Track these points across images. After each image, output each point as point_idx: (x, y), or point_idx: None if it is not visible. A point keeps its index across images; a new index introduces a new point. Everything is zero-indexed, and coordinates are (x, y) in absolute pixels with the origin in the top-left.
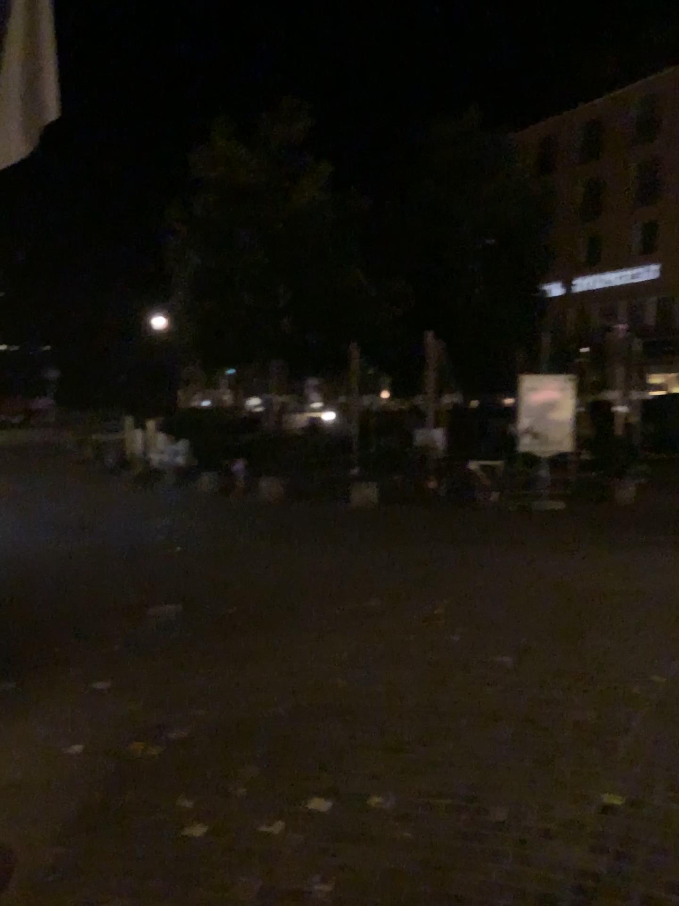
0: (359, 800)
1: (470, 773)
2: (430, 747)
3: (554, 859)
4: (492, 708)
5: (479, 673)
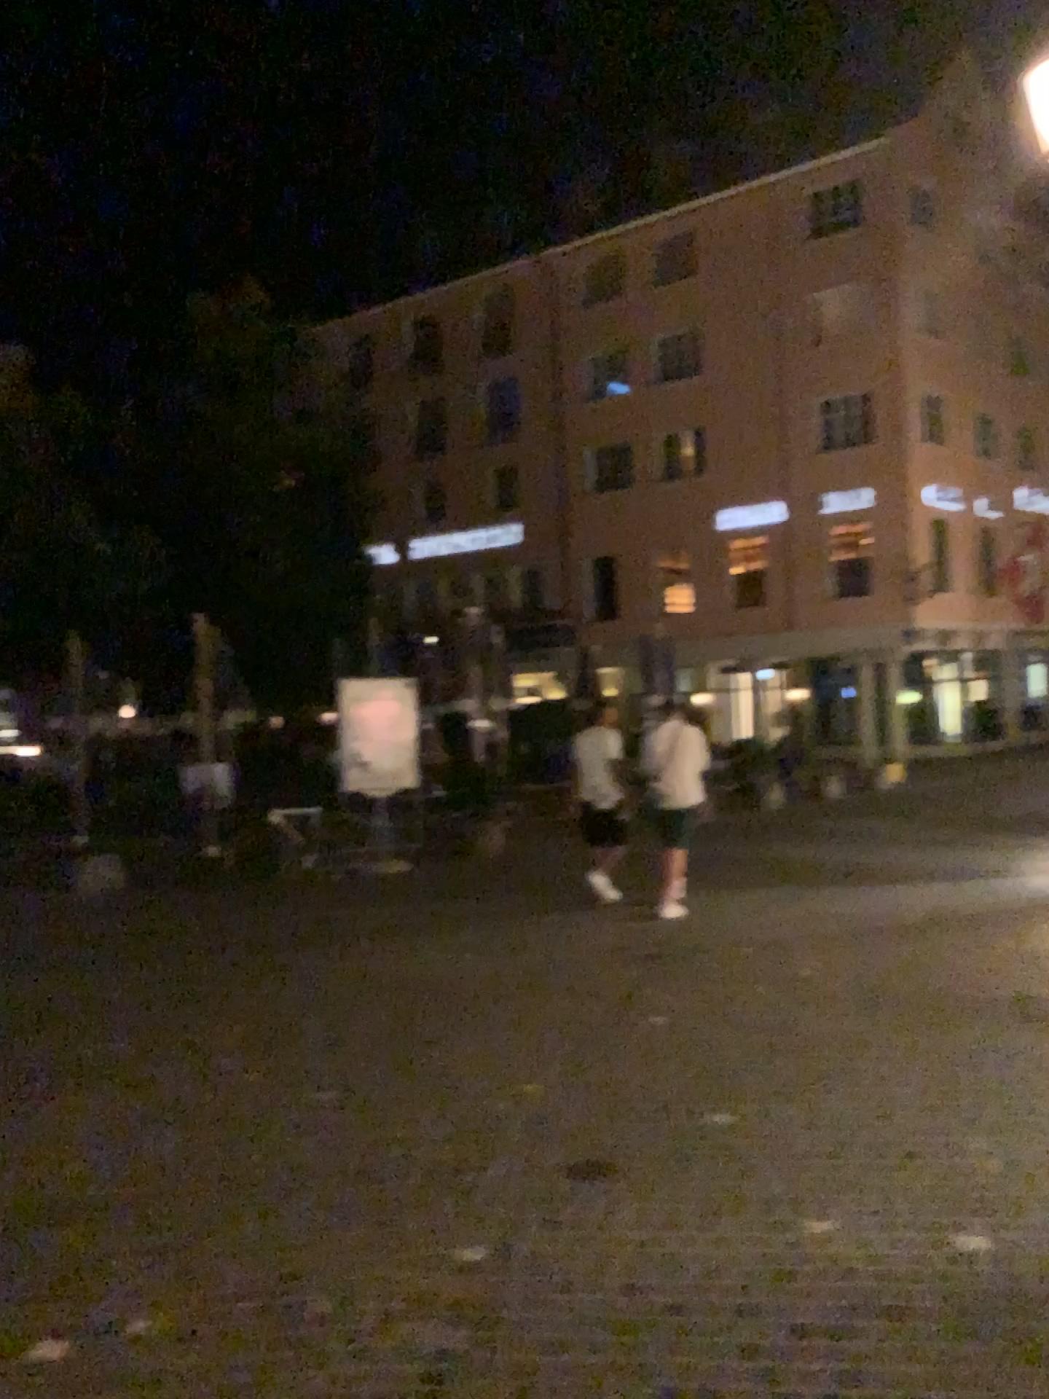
0: (110, 1329)
1: (277, 1258)
2: (217, 1234)
3: (394, 1343)
4: (307, 1165)
5: (287, 1120)
